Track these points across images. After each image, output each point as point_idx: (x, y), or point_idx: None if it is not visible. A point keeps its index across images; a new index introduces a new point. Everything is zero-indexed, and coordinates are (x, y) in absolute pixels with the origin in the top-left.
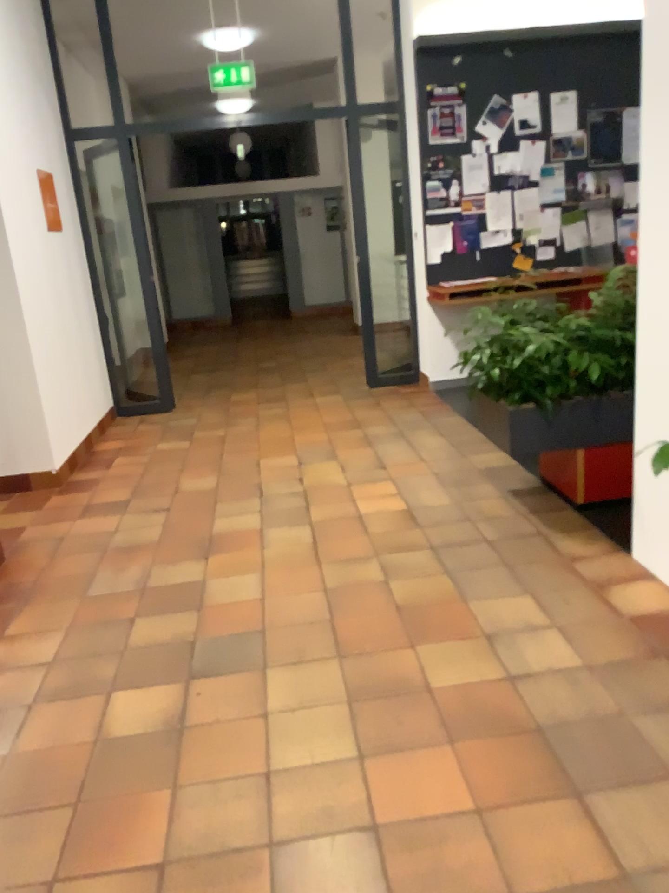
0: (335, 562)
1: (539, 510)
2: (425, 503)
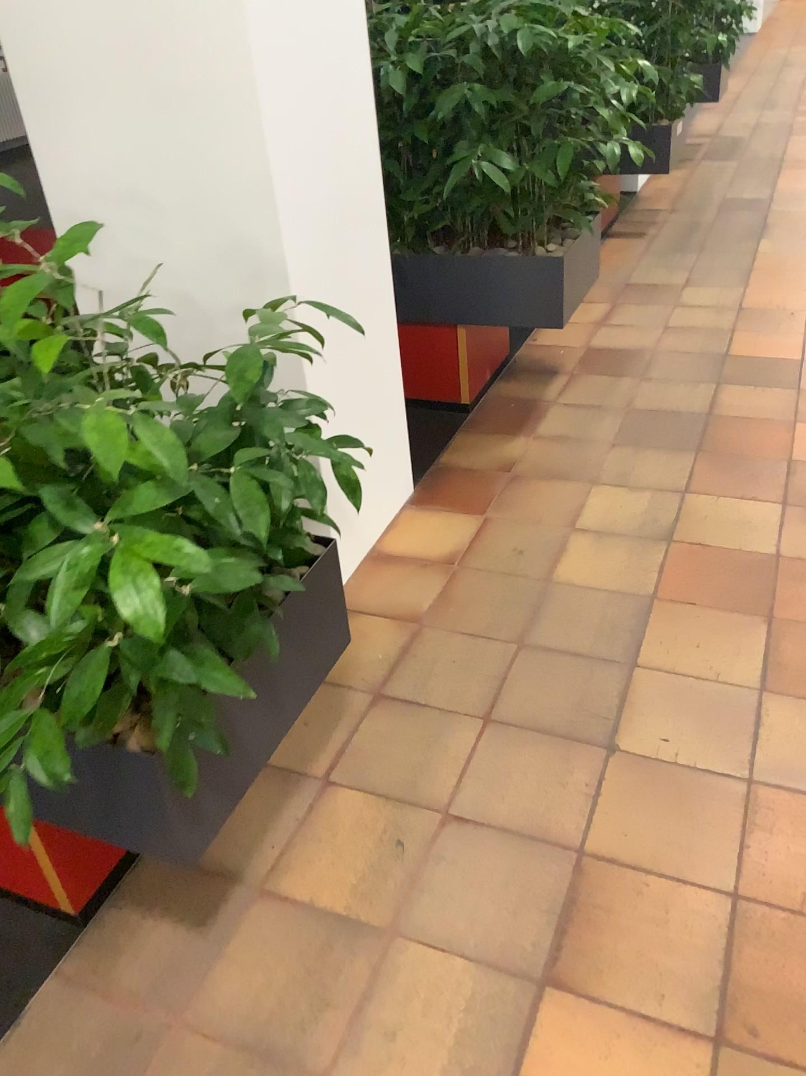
0: None
1: (271, 796)
2: (473, 1006)
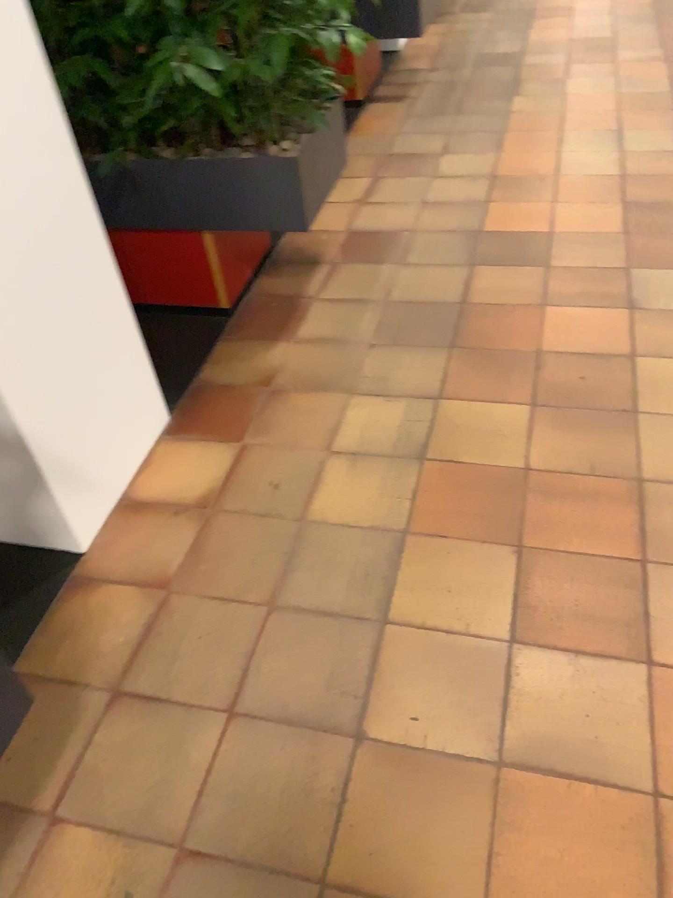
0: (614, 785)
1: None
2: None
